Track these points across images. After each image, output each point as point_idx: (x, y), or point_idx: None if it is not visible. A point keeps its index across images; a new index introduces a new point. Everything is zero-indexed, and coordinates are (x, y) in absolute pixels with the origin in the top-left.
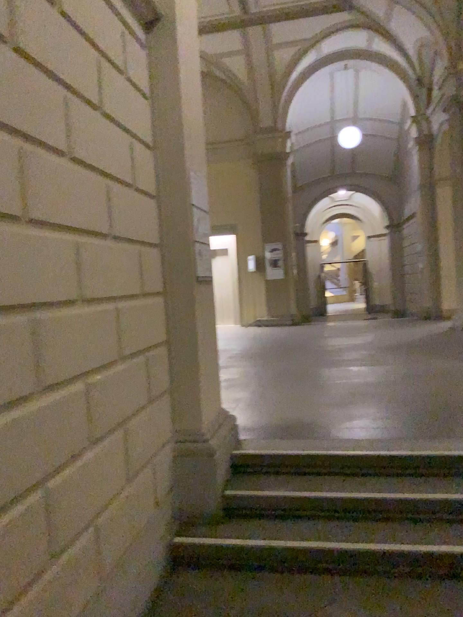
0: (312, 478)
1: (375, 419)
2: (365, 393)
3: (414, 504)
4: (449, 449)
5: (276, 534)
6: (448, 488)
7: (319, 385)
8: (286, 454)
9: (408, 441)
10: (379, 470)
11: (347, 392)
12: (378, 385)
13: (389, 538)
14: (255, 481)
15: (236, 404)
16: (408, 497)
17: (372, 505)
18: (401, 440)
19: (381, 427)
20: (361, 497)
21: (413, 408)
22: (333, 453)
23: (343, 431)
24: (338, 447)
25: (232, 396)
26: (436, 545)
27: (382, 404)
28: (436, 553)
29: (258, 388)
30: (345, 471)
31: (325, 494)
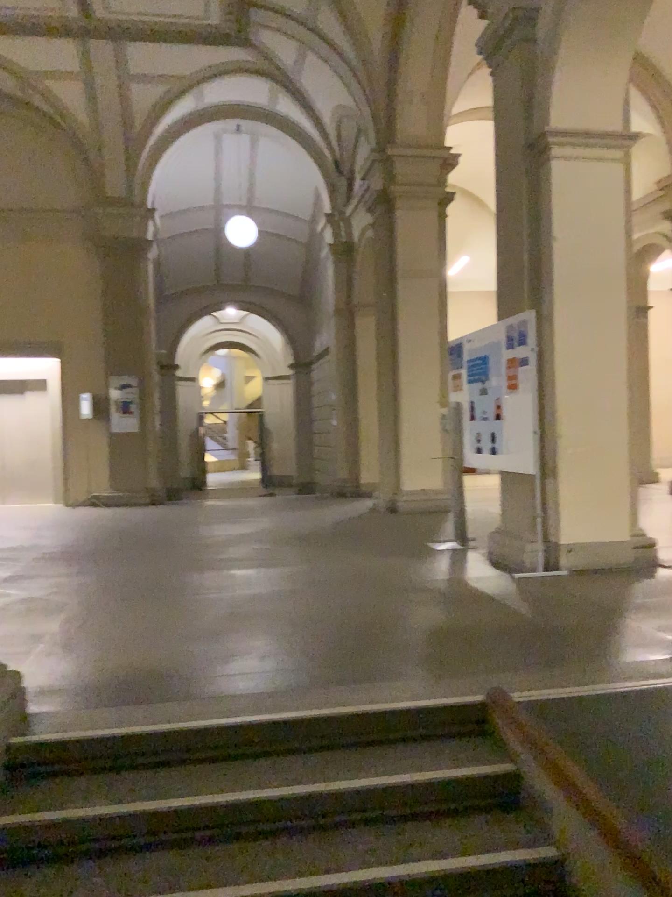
0: (152, 776)
1: (262, 658)
2: (250, 614)
3: (318, 803)
4: (372, 703)
5: (77, 896)
6: (369, 769)
7: (178, 605)
8: (107, 736)
9: (311, 694)
10: (265, 749)
11: (222, 614)
12: (270, 600)
13: (277, 872)
14: (46, 793)
15: (32, 646)
16: (310, 793)
17: (251, 815)
18: (302, 693)
19: (271, 673)
20: (234, 802)
21: (320, 637)
22: (190, 726)
23: (211, 683)
24: (200, 714)
25: (27, 630)
26: (352, 874)
27: (275, 632)
28: (351, 889)
29: (74, 614)
30: (210, 757)
31: (173, 805)
